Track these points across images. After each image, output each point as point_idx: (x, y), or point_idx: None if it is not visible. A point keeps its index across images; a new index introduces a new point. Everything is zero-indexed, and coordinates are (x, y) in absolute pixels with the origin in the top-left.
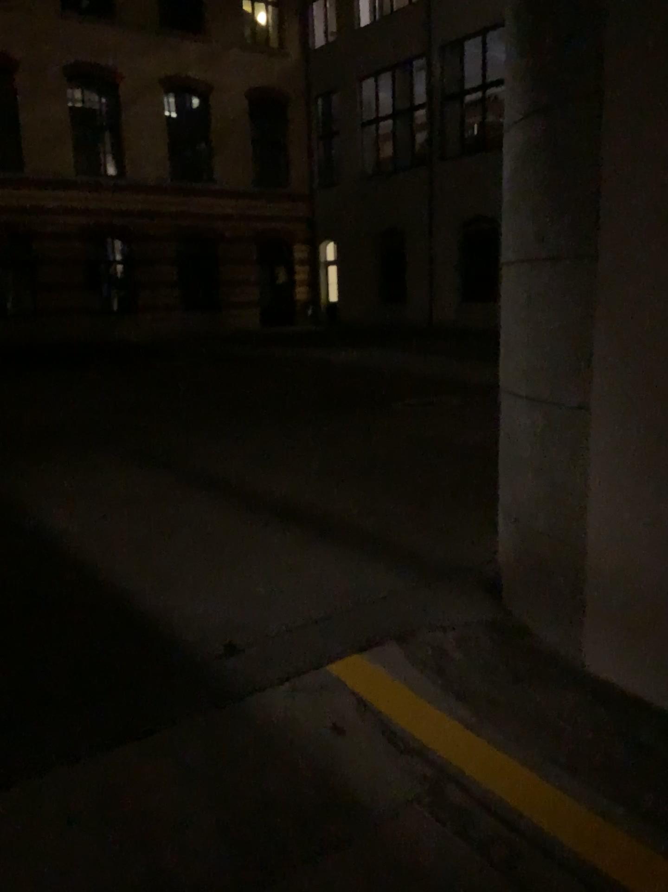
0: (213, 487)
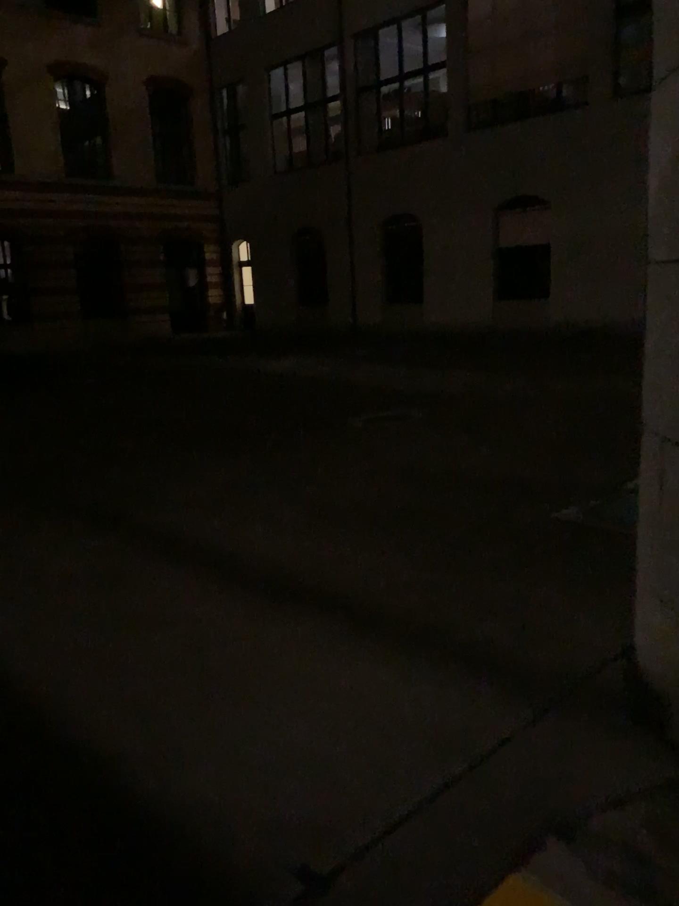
0: (170, 552)
